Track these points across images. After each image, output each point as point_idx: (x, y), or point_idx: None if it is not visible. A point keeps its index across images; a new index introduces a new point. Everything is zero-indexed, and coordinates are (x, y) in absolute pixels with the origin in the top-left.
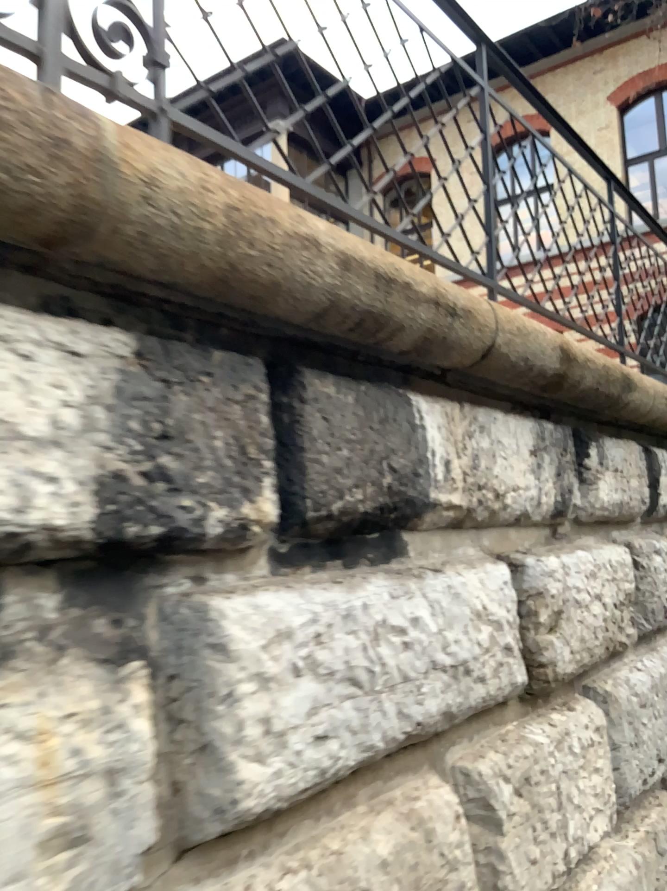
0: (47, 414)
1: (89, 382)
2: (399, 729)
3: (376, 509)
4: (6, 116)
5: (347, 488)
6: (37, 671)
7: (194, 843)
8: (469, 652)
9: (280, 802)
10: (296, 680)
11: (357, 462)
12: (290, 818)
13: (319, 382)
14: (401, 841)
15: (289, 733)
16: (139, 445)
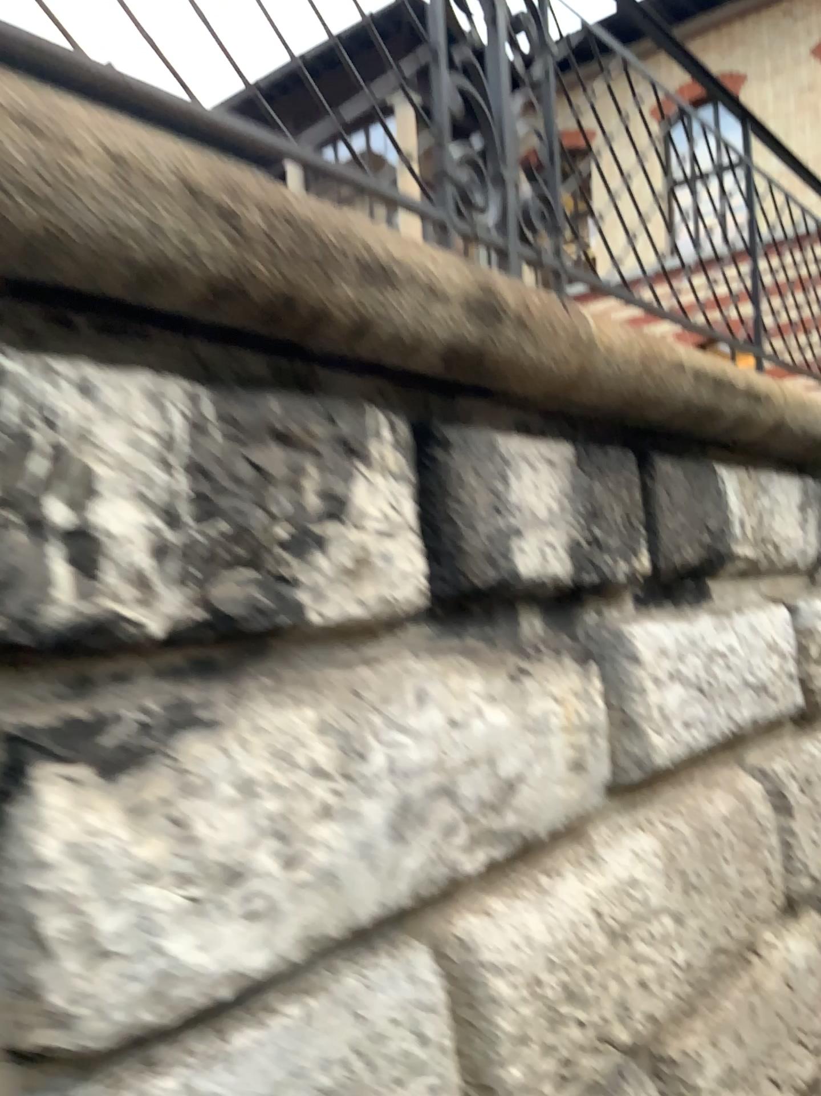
0: (546, 504)
1: (559, 480)
2: (725, 727)
3: (697, 561)
4: (553, 328)
5: (681, 545)
6: (553, 665)
7: (617, 786)
8: (763, 673)
9: (665, 765)
10: (669, 683)
11: (685, 524)
12: (660, 782)
13: (659, 463)
14: (731, 805)
15: (670, 718)
16: (583, 520)
